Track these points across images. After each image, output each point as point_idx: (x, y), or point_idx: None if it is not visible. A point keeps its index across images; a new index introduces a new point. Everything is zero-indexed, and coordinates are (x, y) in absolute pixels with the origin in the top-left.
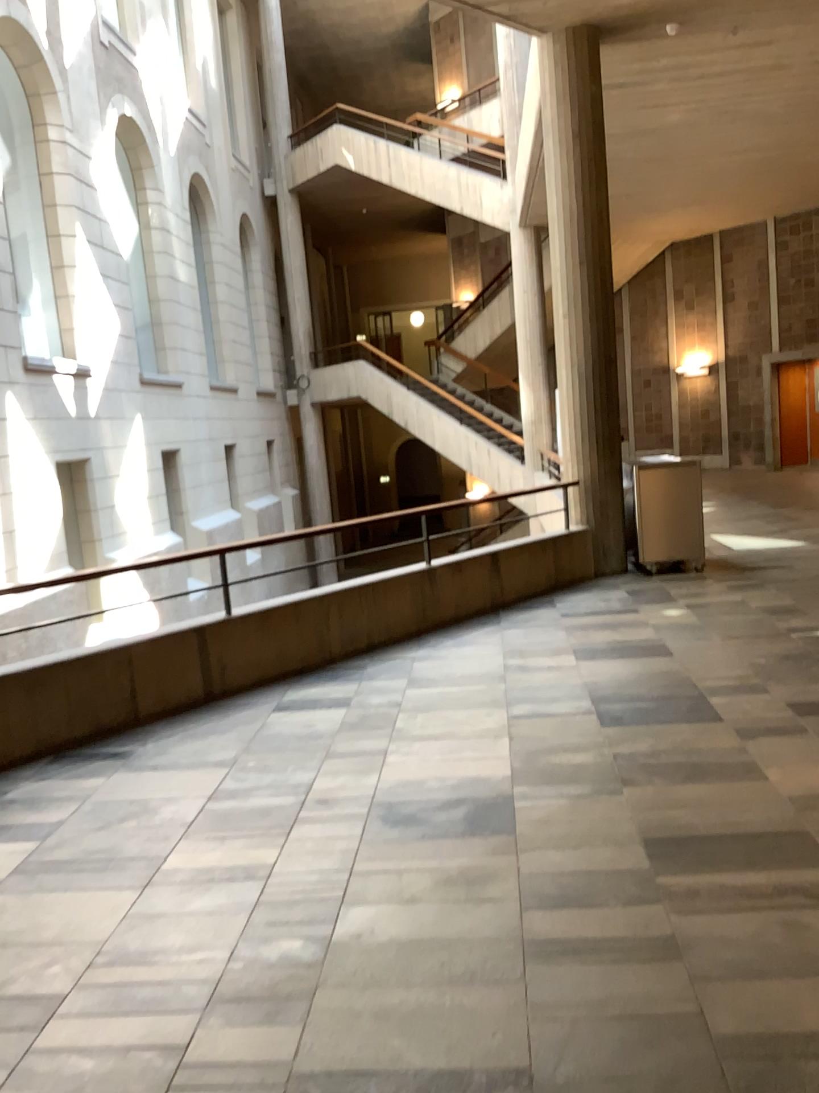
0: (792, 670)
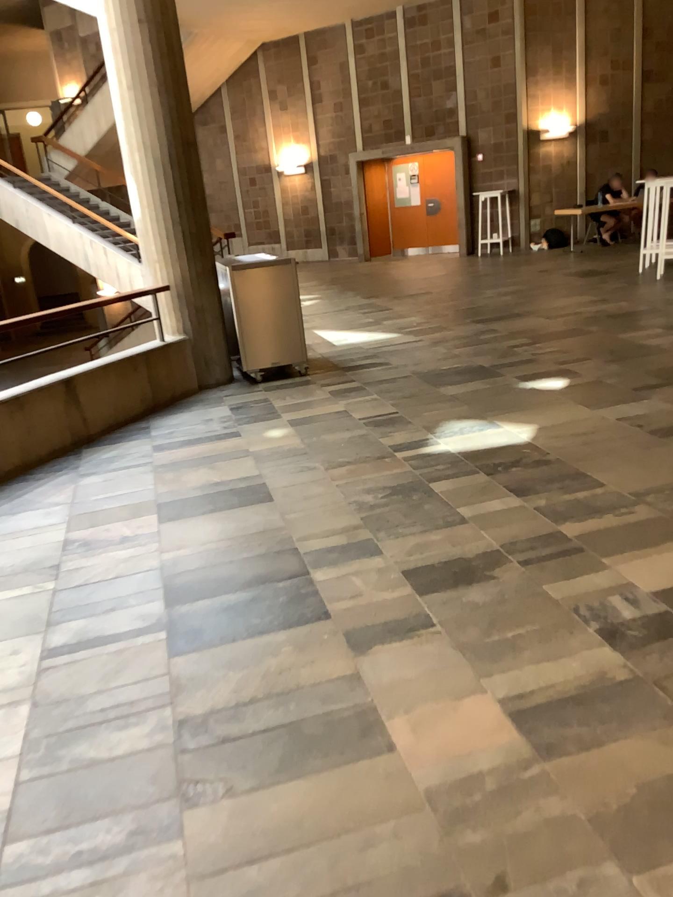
0: (401, 515)
